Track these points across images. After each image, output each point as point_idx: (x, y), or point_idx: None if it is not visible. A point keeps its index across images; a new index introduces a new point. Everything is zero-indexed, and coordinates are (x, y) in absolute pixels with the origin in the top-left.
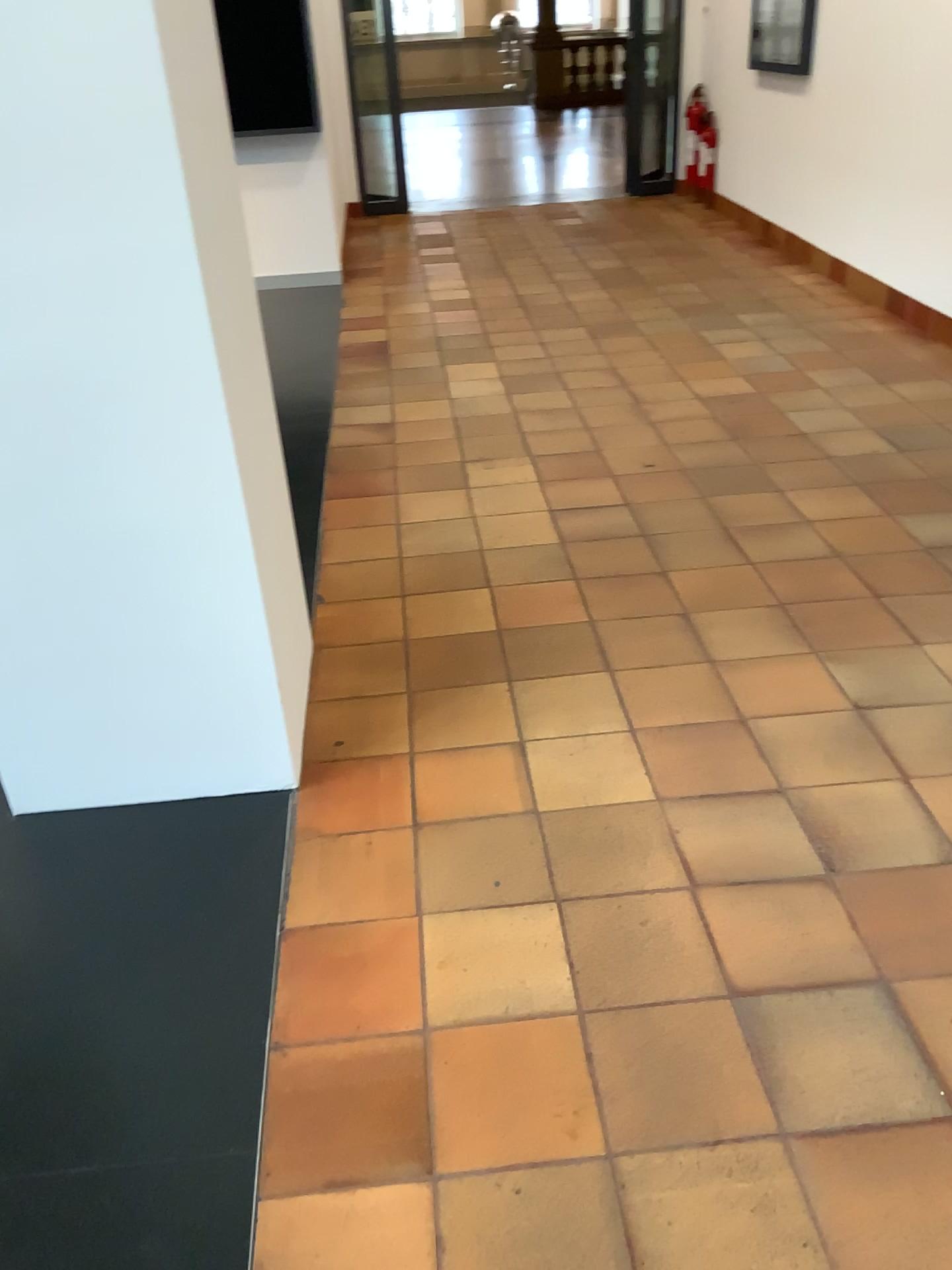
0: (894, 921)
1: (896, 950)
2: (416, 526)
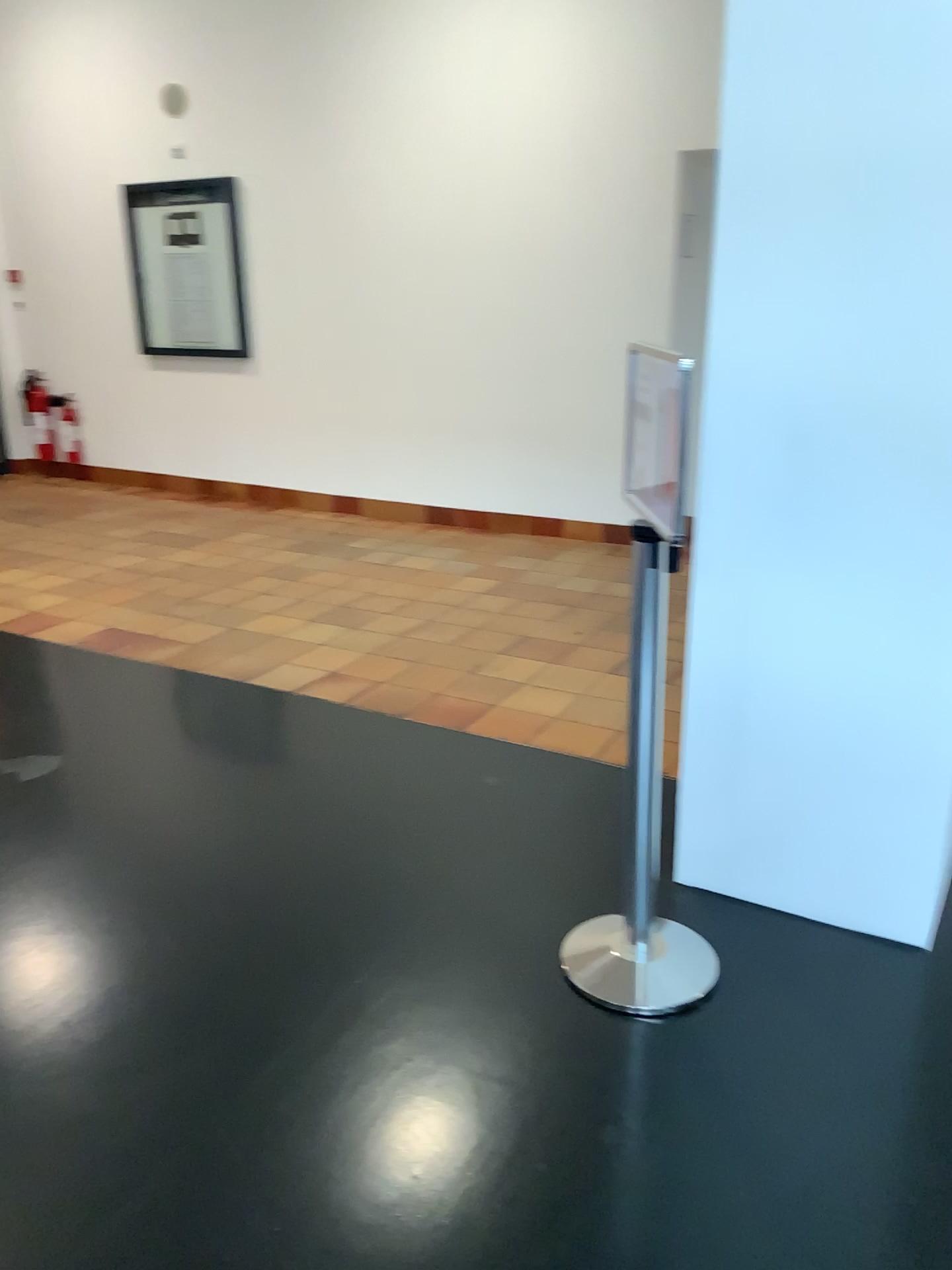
0: None
1: None
2: (563, 715)
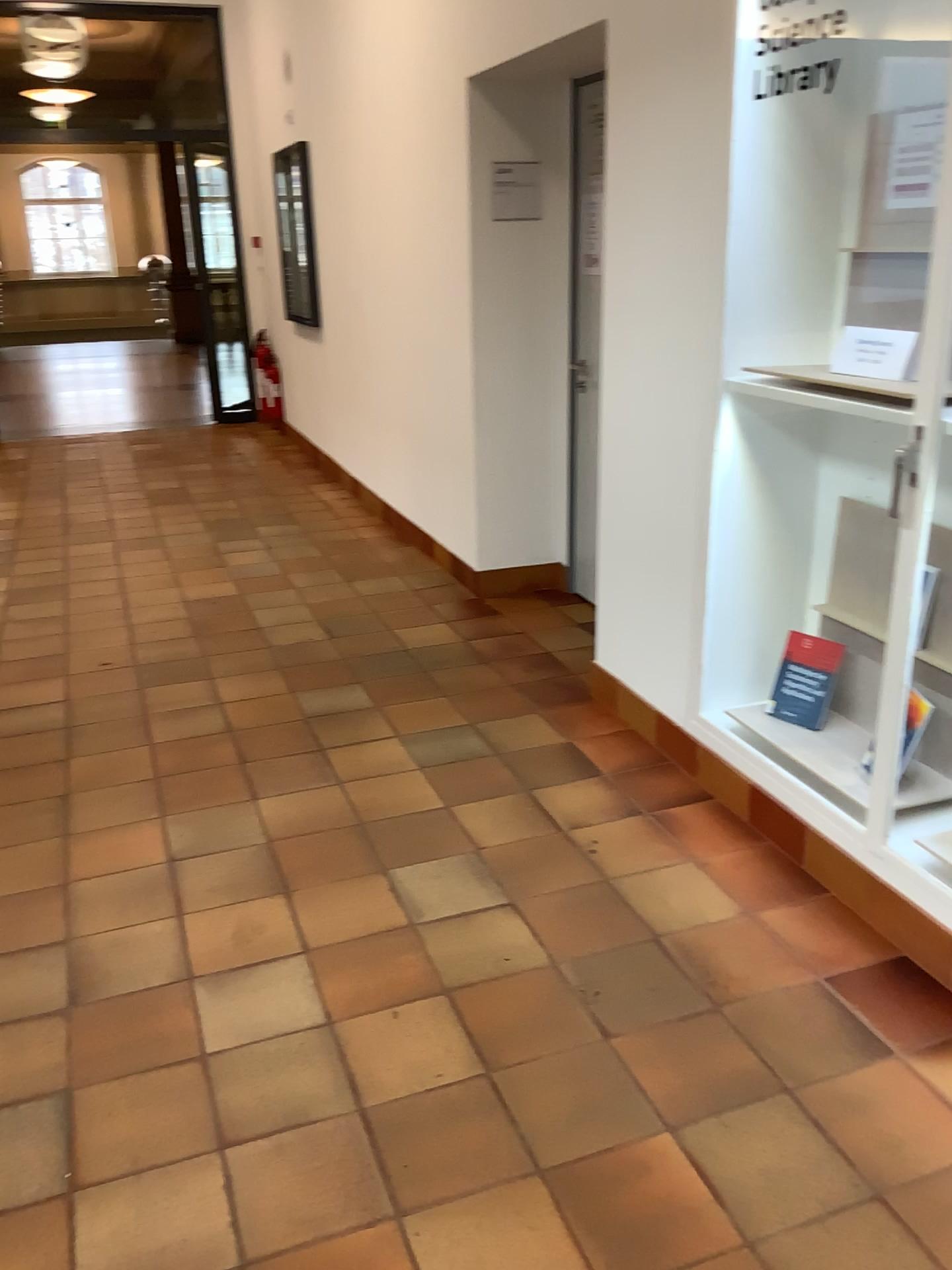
0: (103, 1036)
1: (91, 1061)
2: None
